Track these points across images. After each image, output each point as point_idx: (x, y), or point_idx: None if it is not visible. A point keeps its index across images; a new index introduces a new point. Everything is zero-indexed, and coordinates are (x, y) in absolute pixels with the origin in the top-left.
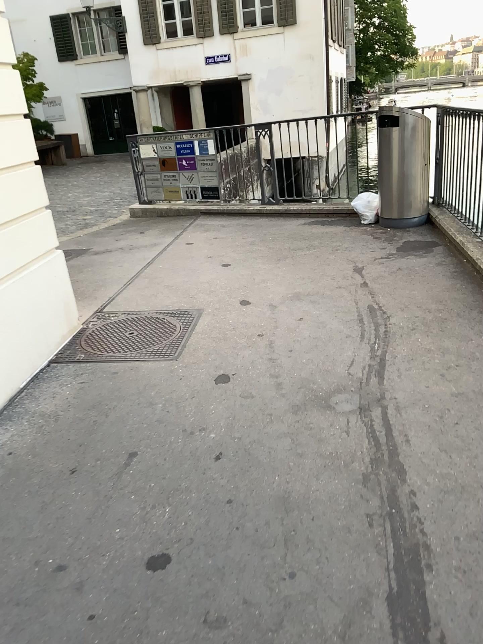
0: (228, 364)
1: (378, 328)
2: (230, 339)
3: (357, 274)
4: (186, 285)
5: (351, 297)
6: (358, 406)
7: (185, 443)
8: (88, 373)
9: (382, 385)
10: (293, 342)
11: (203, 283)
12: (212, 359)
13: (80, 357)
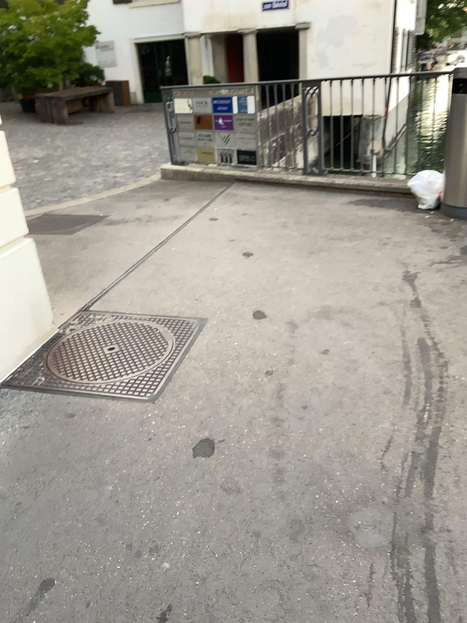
0: (216, 422)
1: (430, 384)
2: (228, 375)
3: (408, 284)
4: (195, 281)
5: (397, 323)
6: (390, 540)
7: (123, 575)
8: (37, 411)
9: (430, 500)
10: (310, 391)
11: (215, 279)
12: (199, 408)
13: (37, 382)
